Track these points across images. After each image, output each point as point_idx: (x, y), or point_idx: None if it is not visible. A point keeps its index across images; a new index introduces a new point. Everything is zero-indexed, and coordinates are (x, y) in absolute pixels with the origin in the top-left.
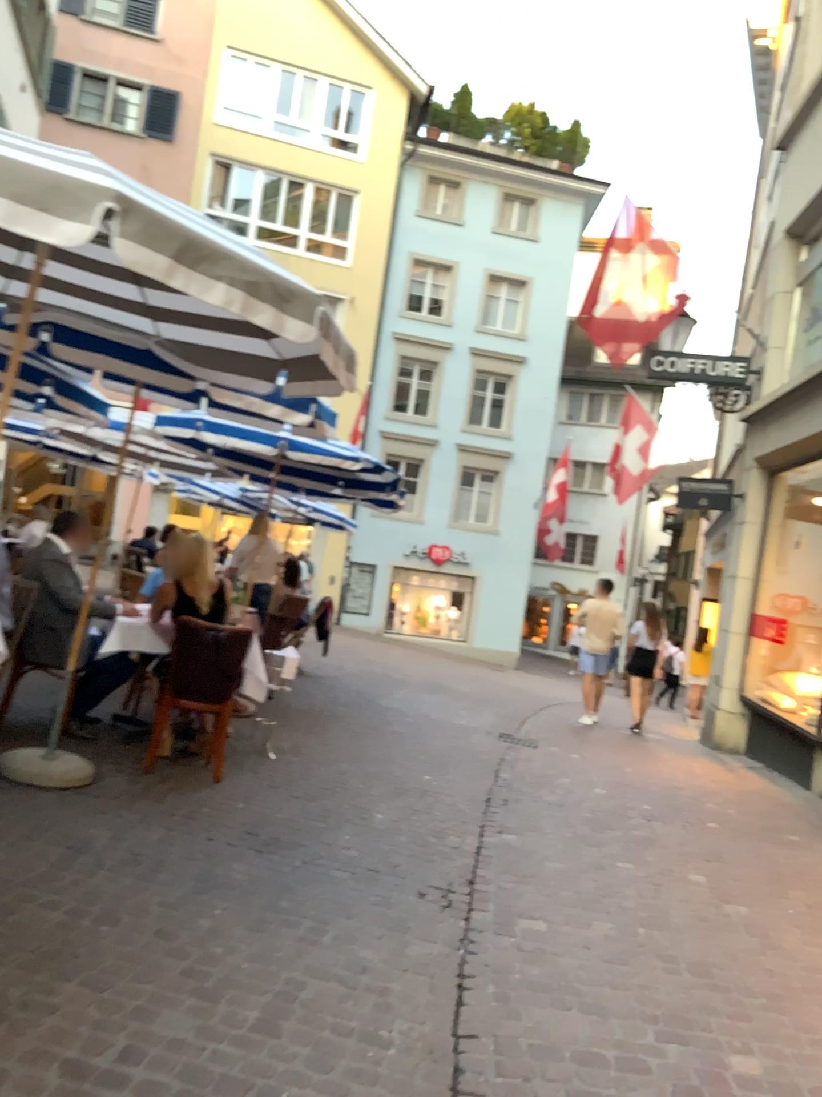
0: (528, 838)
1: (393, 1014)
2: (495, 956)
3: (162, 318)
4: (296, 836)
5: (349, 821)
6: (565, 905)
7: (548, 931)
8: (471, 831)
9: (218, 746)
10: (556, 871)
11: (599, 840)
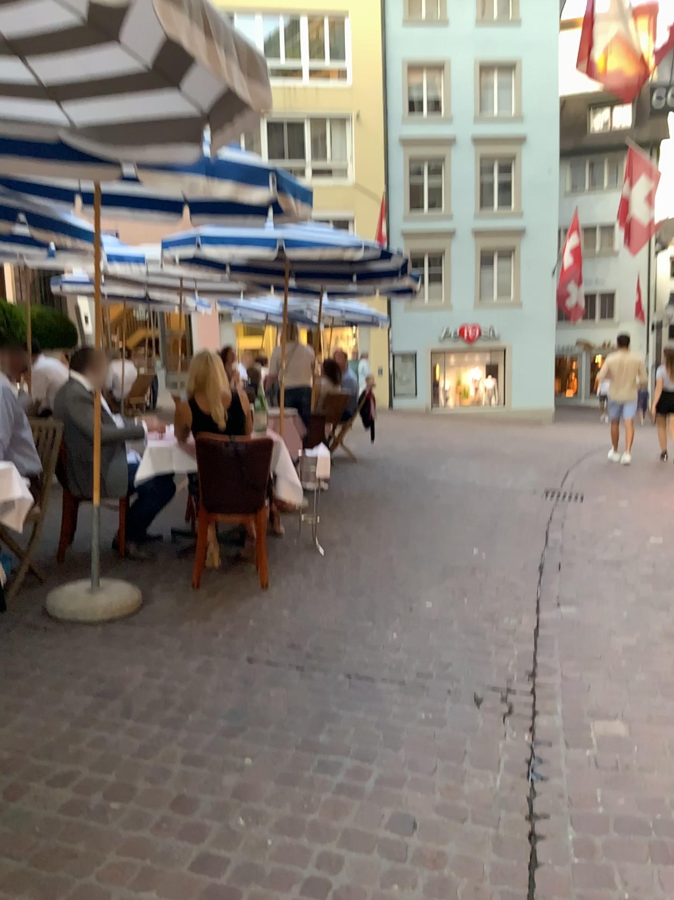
0: (589, 610)
1: (449, 899)
2: (570, 785)
3: (64, 97)
4: (339, 644)
5: (396, 616)
6: (643, 695)
7: (629, 737)
8: (526, 609)
9: (258, 554)
10: (626, 650)
11: (666, 600)
